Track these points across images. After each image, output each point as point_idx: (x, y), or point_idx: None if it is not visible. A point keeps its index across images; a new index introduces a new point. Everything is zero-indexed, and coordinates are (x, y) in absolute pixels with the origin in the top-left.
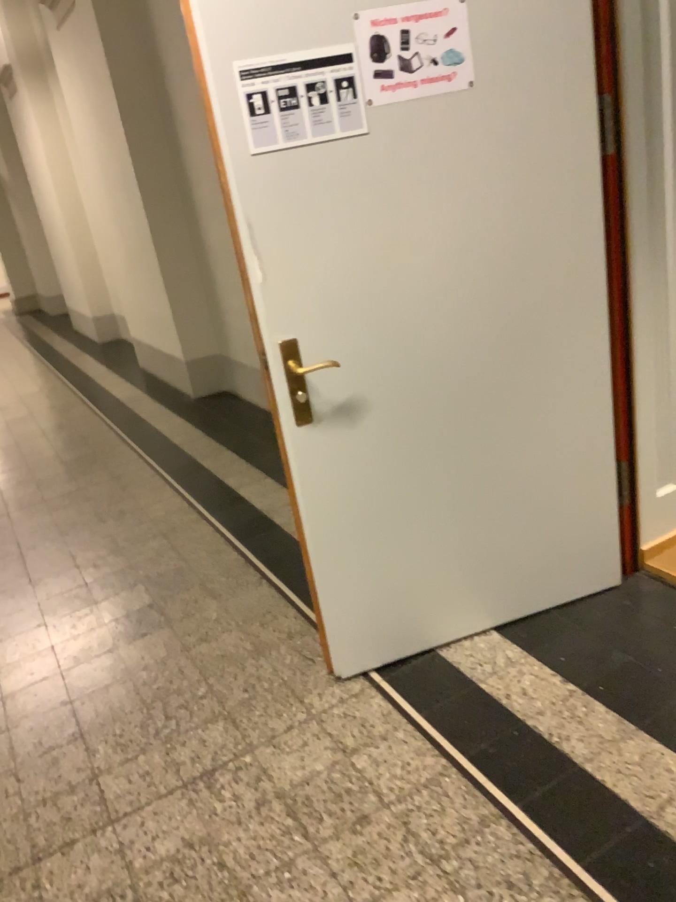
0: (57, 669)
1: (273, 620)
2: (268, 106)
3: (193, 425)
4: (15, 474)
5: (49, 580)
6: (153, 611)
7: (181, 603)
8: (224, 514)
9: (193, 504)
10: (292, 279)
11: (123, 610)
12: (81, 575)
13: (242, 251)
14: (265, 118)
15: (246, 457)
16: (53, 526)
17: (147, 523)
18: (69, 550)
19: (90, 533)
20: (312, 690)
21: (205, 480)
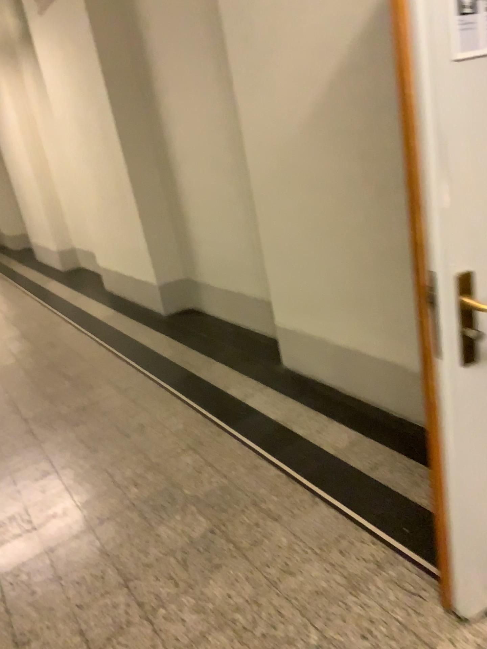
0: (140, 613)
1: (353, 546)
2: (476, 1)
3: (176, 340)
4: (27, 390)
5: (95, 503)
6: (218, 537)
7: (244, 527)
8: (244, 426)
9: (208, 416)
10: (474, 204)
11: (186, 537)
12: (126, 496)
13: (425, 173)
14: (472, 16)
15: (238, 368)
16: (79, 443)
17: (171, 437)
18: (104, 468)
19: (118, 448)
20: (443, 636)
21: (209, 392)
